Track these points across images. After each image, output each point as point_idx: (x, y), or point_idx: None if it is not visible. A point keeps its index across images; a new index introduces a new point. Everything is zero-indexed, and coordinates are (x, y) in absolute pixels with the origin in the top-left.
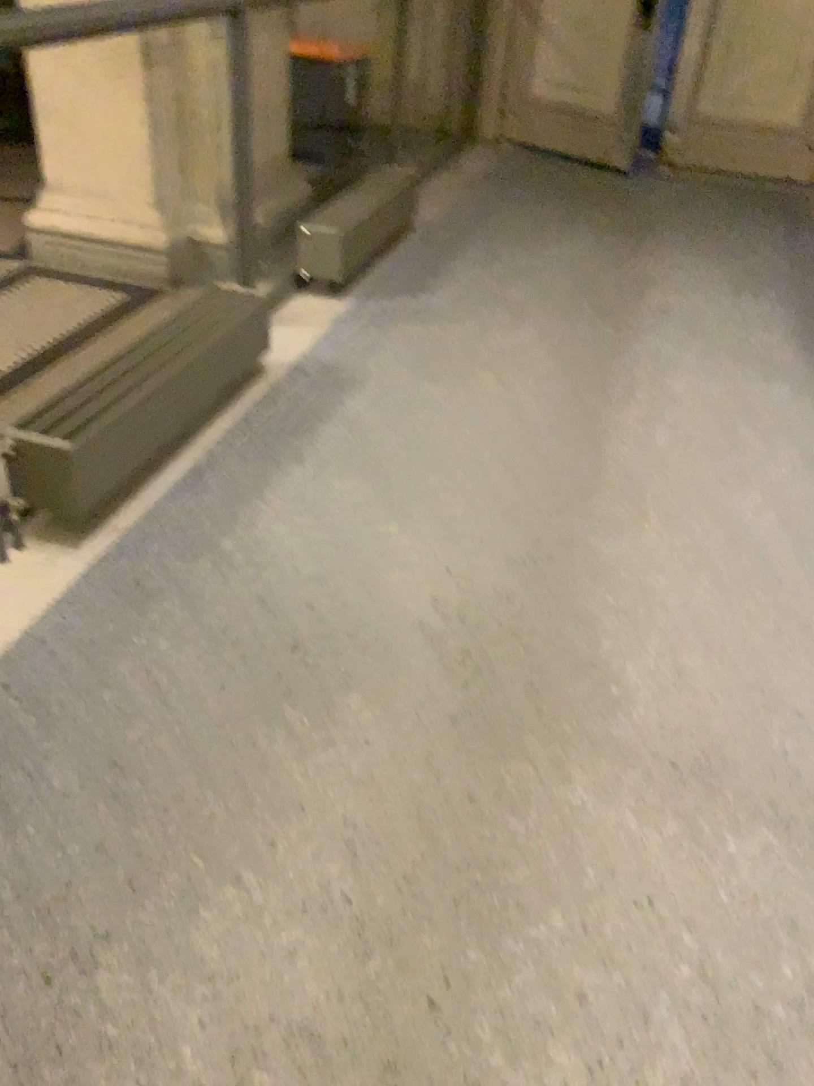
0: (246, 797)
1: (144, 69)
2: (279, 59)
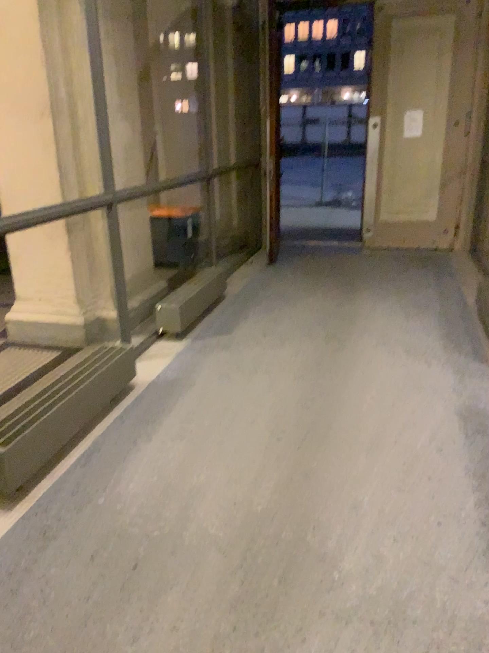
0: None
1: (68, 234)
2: (143, 220)
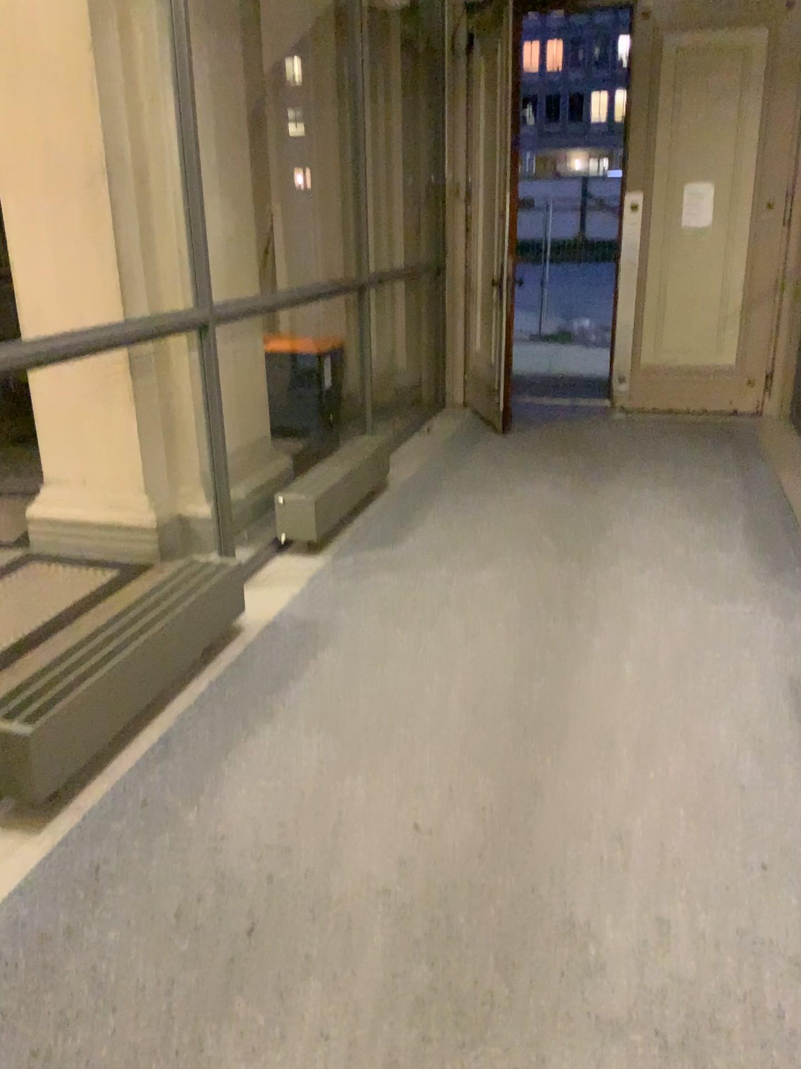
0: None
1: (133, 375)
2: (257, 355)
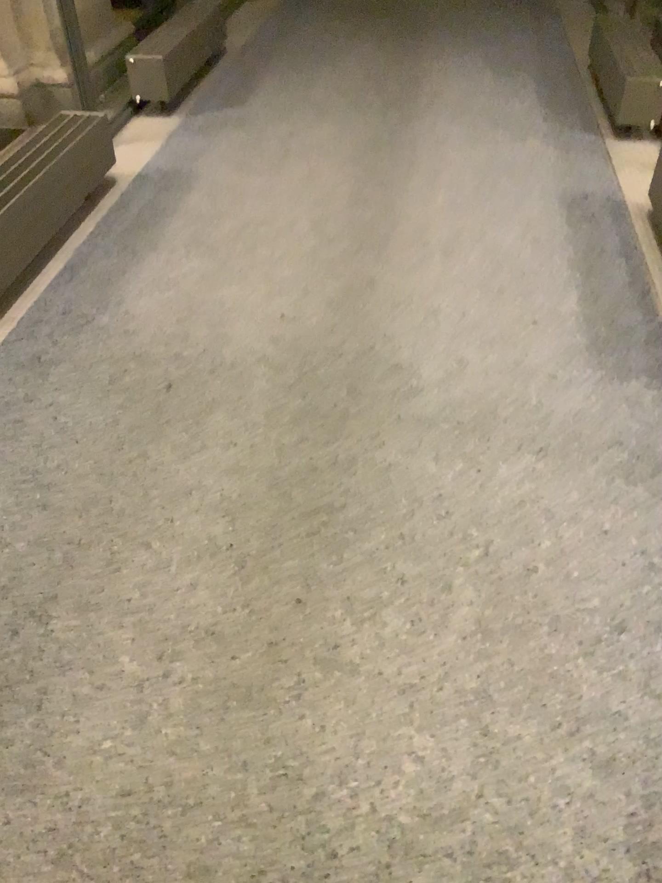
0: (146, 498)
1: None
2: None
